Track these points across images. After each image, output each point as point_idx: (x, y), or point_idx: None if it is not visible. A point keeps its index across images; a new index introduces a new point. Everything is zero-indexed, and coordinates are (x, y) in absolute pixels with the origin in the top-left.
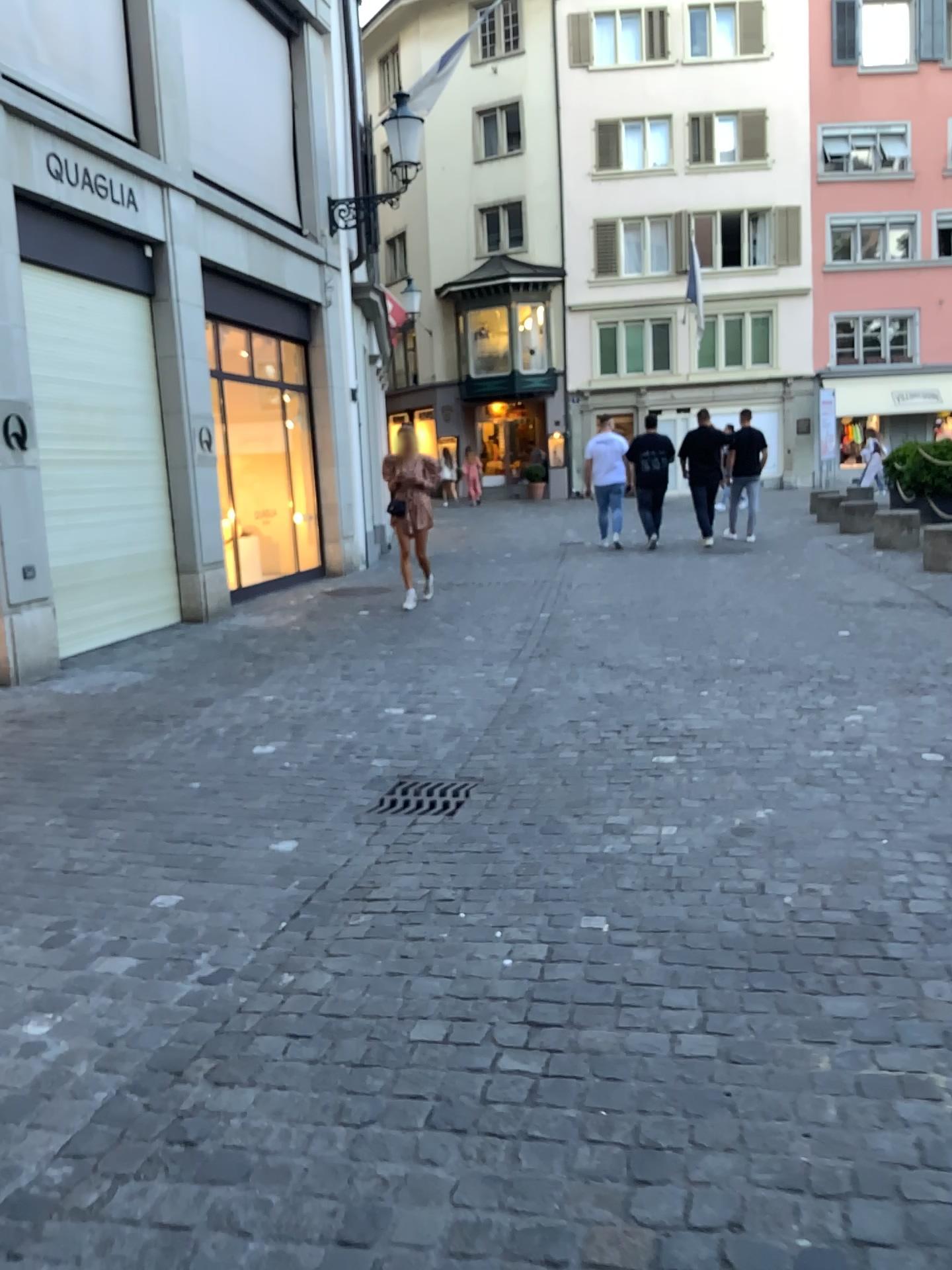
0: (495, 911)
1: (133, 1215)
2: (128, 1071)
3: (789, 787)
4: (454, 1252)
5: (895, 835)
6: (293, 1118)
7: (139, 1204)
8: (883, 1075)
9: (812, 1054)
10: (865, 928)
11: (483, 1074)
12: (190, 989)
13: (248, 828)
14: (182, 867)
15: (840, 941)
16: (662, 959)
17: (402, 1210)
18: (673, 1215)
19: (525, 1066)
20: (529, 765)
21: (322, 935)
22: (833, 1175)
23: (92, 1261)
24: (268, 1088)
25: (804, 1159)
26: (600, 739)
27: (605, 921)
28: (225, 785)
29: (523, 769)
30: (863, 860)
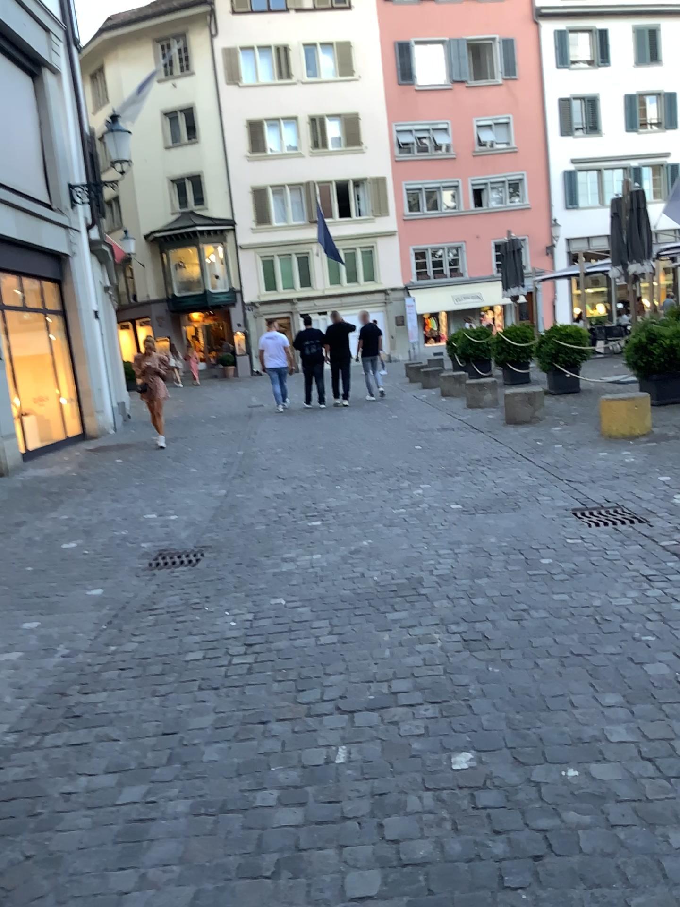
0: (223, 604)
1: (57, 743)
2: (34, 695)
3: (381, 529)
4: (218, 725)
5: (432, 544)
6: (130, 697)
7: (58, 738)
8: (412, 637)
9: (381, 635)
10: (411, 584)
11: (224, 666)
12: (58, 659)
13: (71, 585)
14: (35, 608)
15: (399, 591)
16: (311, 610)
17: (191, 716)
18: (315, 697)
19: (245, 660)
20: (236, 535)
21: (128, 627)
22: (385, 673)
23: (42, 759)
24: (113, 689)
25: (374, 670)
26: (277, 517)
27: (282, 599)
28: (49, 566)
29: (233, 537)
30: (414, 557)
